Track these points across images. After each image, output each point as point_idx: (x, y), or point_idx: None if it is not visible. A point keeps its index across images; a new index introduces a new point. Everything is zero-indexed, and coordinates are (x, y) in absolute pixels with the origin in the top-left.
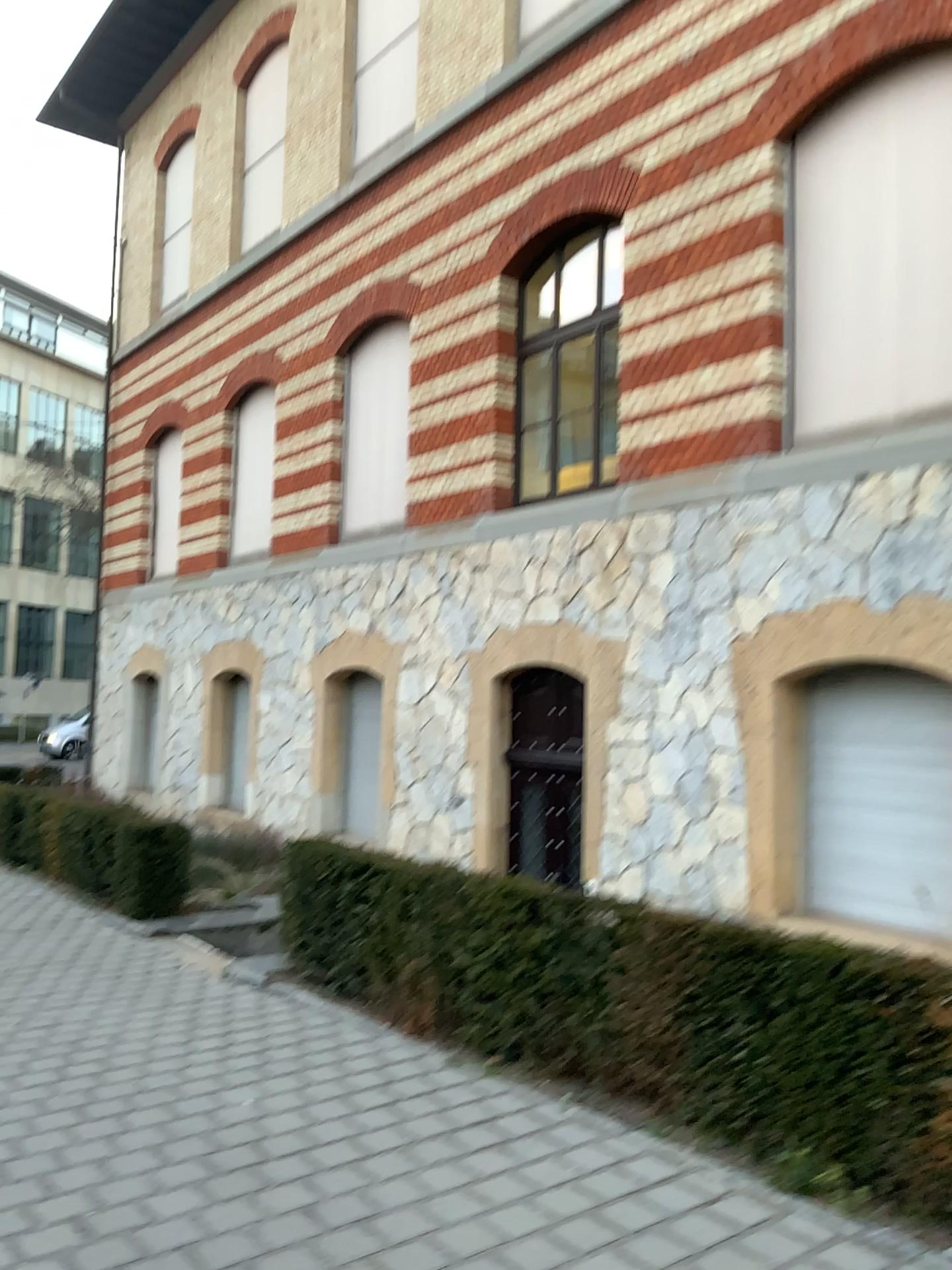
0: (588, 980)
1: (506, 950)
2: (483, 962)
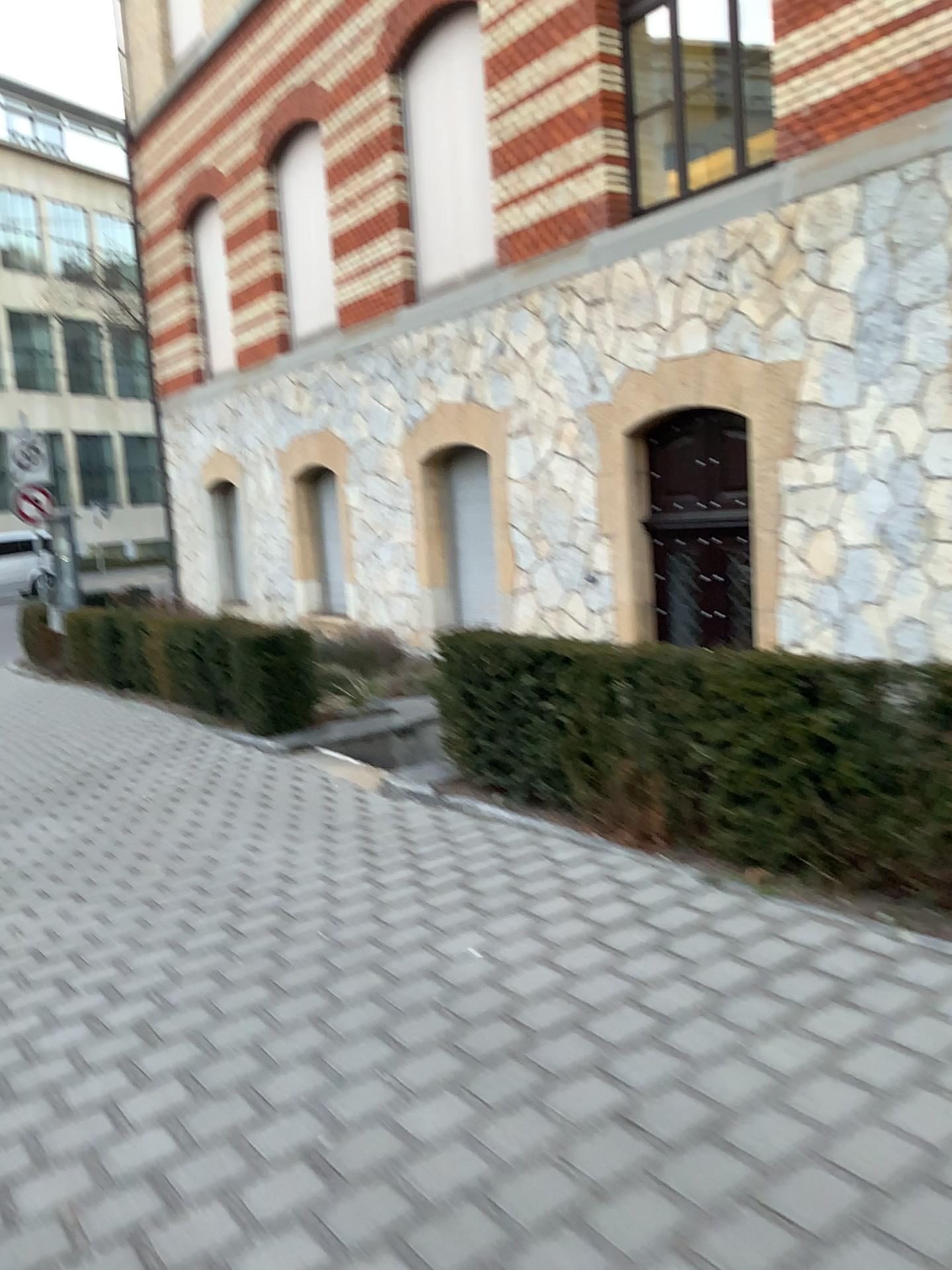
0: (902, 768)
1: (769, 738)
2: (737, 755)
